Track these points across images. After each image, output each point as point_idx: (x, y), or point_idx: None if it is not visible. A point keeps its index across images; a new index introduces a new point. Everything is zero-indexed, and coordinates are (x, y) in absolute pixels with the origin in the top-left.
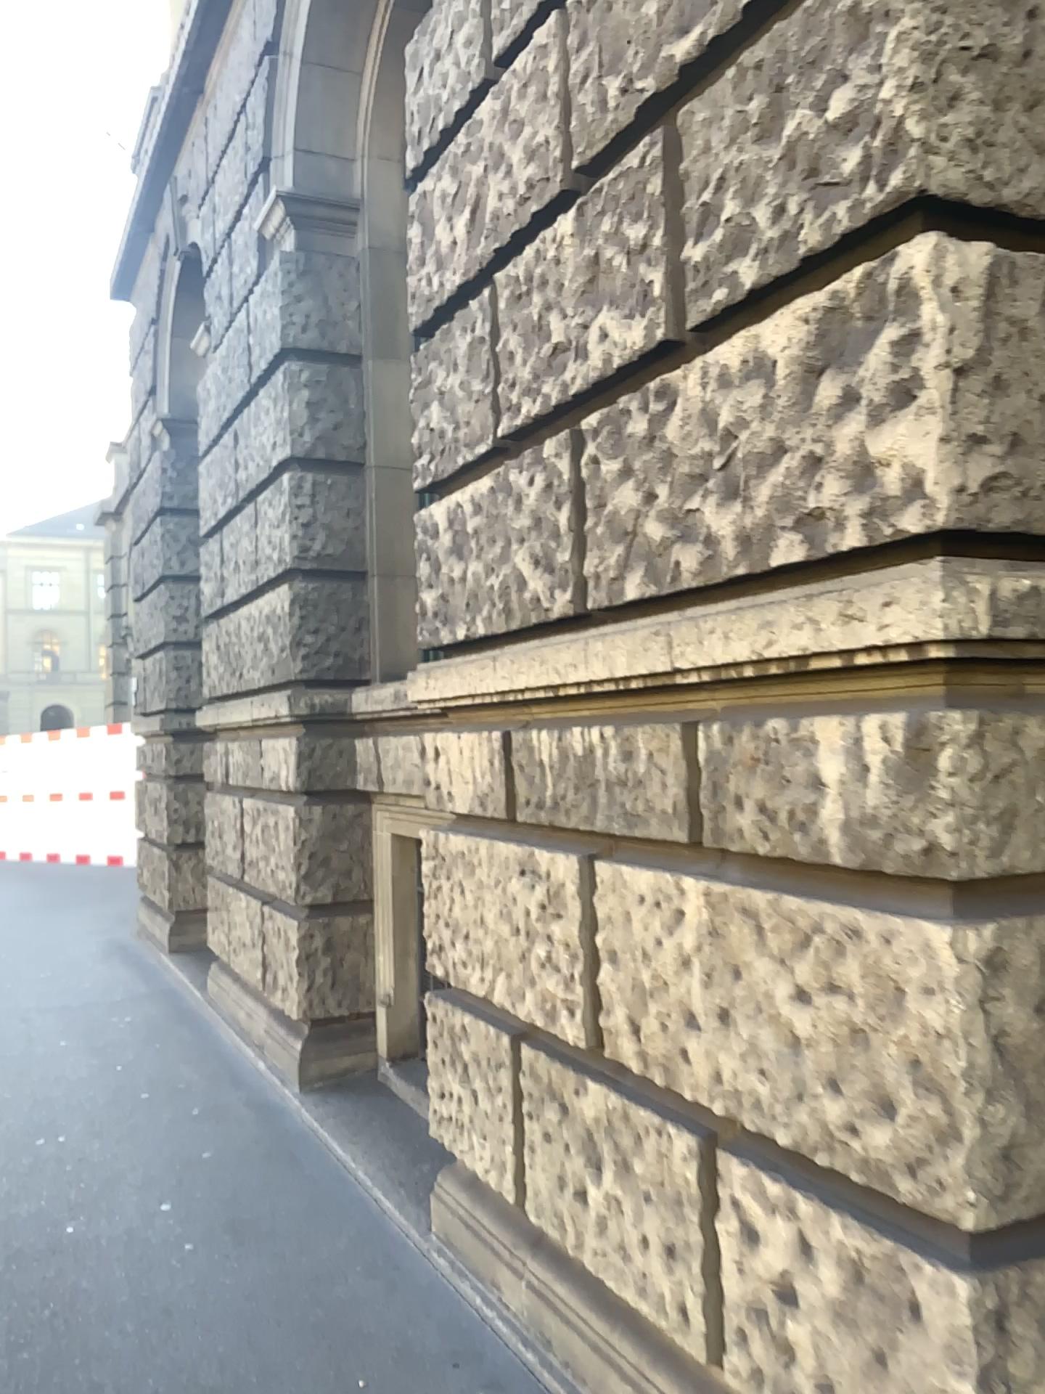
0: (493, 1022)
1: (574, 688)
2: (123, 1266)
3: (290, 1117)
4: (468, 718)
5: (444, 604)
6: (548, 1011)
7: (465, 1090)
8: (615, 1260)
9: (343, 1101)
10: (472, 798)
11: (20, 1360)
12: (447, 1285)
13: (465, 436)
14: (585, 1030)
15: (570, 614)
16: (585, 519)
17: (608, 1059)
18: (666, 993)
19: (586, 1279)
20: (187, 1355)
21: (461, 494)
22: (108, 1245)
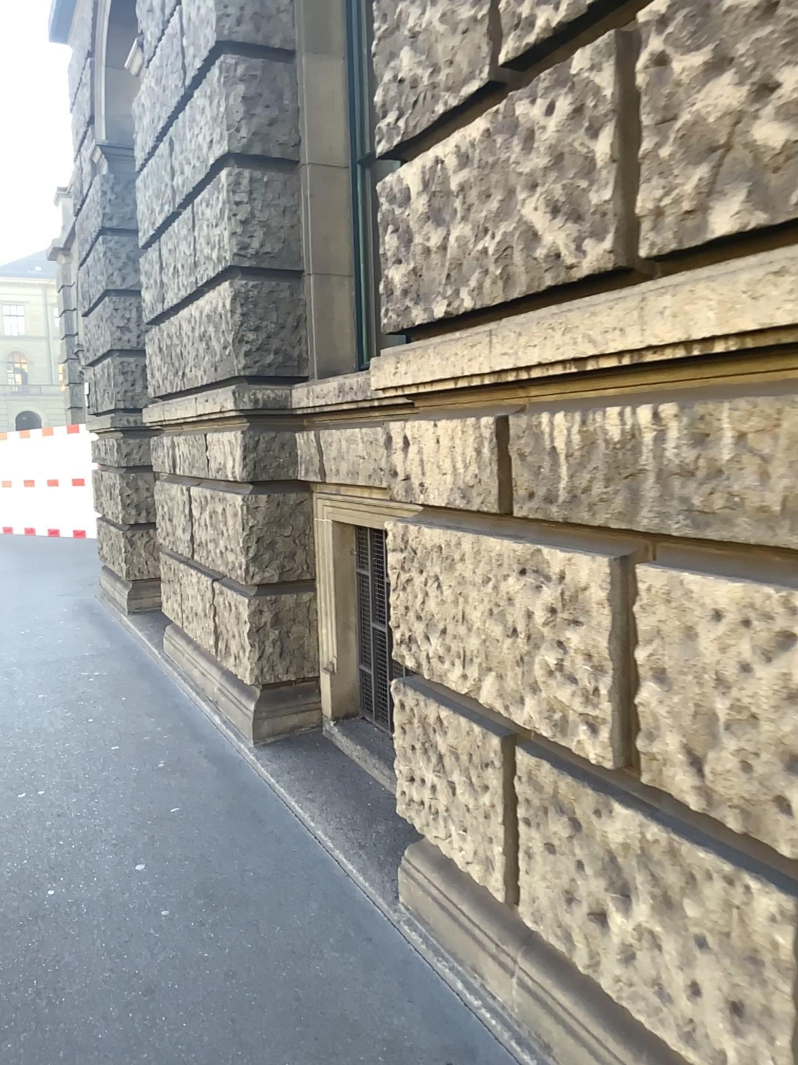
0: (474, 718)
1: (609, 360)
2: (103, 938)
3: (248, 774)
4: (444, 403)
5: (413, 281)
6: (553, 719)
7: (439, 778)
8: (647, 995)
9: (293, 758)
10: (449, 488)
11: (3, 1054)
12: (425, 967)
13: (445, 84)
14: (609, 747)
15: (603, 269)
16: (634, 147)
17: (643, 783)
18: (751, 726)
19: (600, 999)
20: (173, 1050)
21: (437, 153)
22: (87, 914)
